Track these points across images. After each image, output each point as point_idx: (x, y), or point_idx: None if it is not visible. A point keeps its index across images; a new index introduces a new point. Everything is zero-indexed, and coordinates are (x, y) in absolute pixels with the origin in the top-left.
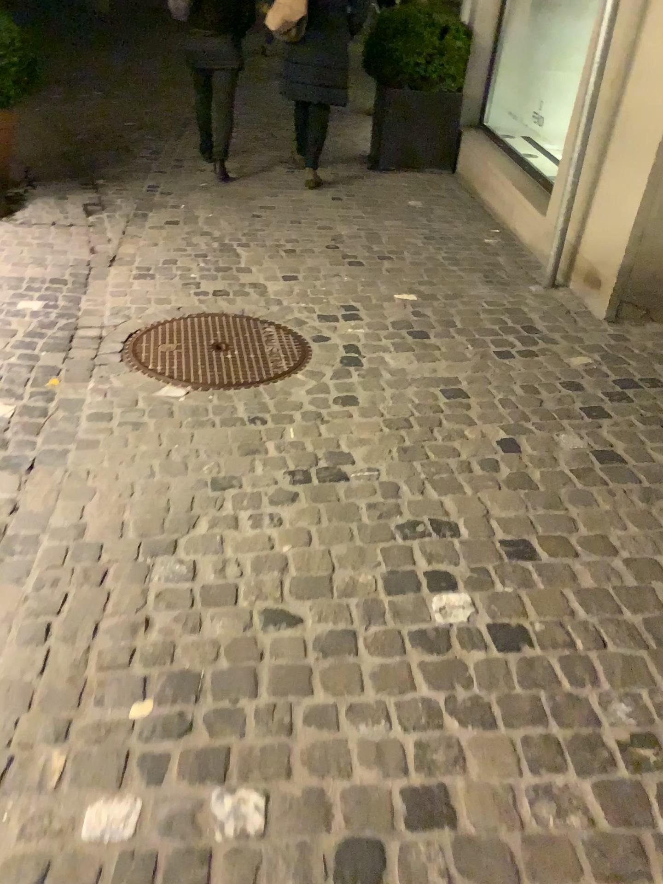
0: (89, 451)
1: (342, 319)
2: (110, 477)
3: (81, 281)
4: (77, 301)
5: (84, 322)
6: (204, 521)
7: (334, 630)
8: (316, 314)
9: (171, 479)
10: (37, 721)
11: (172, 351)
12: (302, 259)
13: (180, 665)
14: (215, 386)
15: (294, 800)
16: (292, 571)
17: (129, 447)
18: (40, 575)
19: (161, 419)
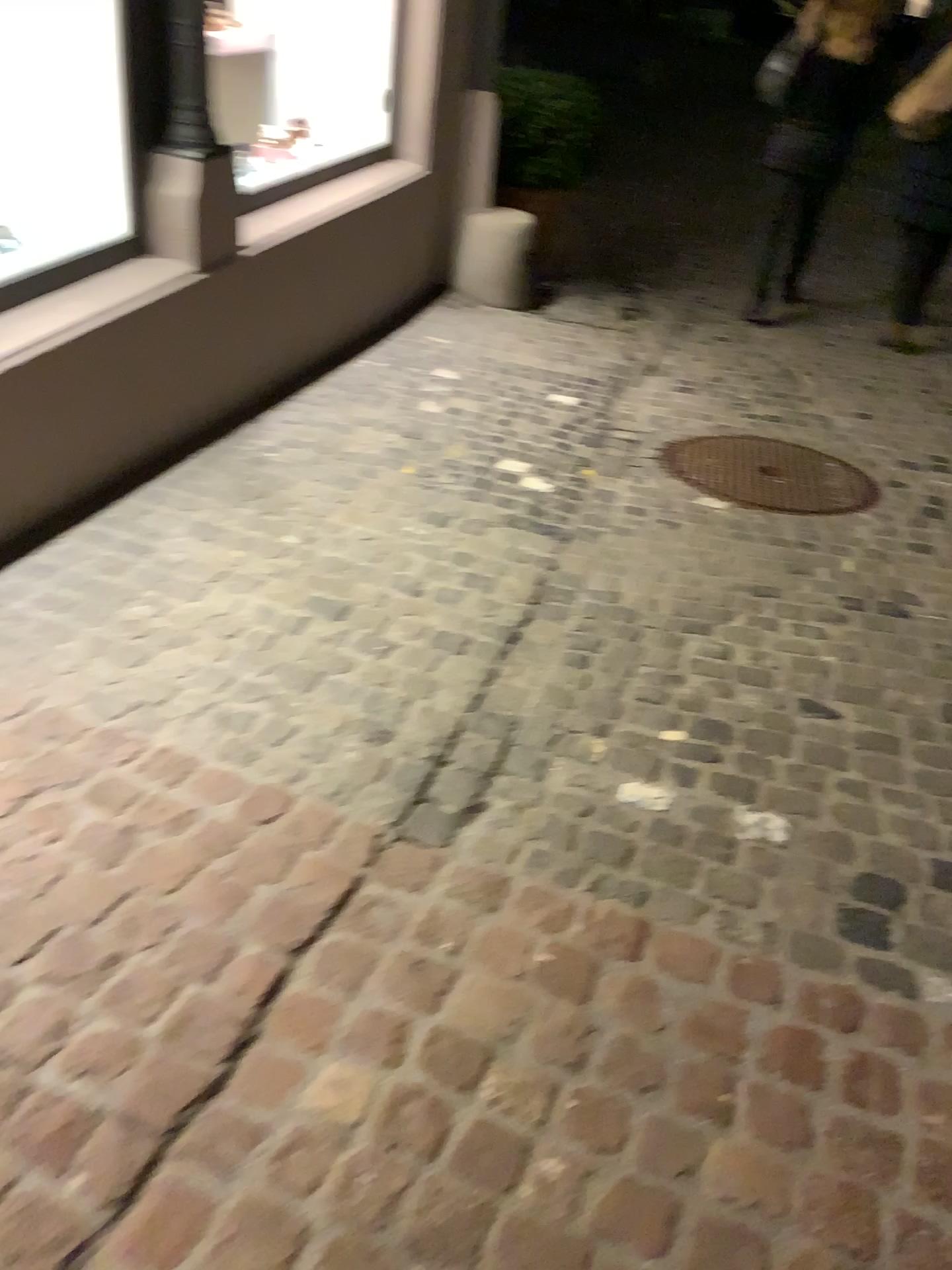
0: (624, 537)
1: (925, 470)
2: (646, 561)
3: (614, 385)
4: (611, 403)
5: (619, 424)
6: (743, 616)
7: (876, 730)
8: (891, 461)
9: (710, 576)
10: (581, 719)
11: (714, 468)
12: (881, 401)
13: (714, 715)
14: (762, 507)
15: (818, 833)
16: (835, 676)
17: (666, 542)
18: (579, 623)
19: (700, 524)
